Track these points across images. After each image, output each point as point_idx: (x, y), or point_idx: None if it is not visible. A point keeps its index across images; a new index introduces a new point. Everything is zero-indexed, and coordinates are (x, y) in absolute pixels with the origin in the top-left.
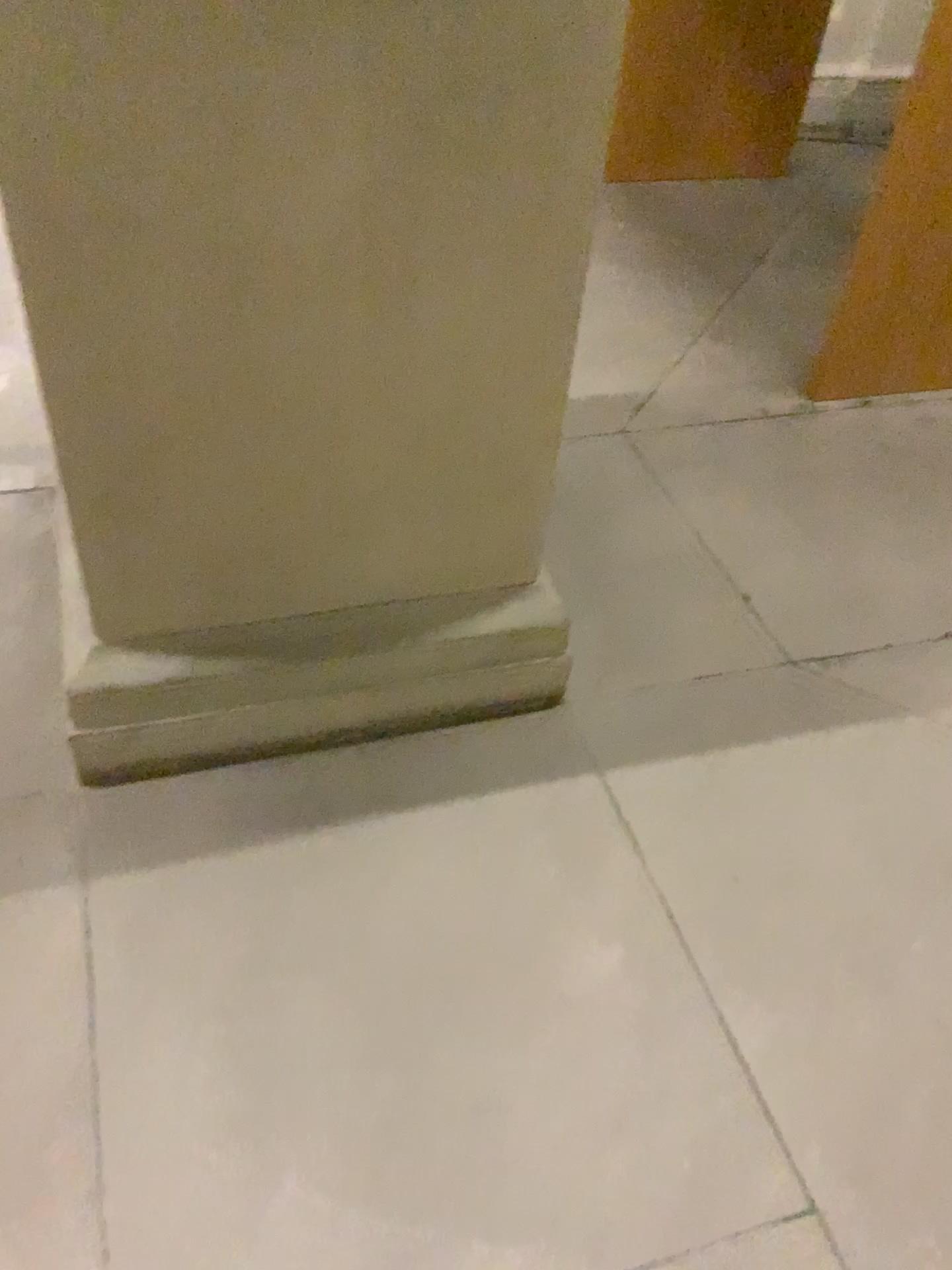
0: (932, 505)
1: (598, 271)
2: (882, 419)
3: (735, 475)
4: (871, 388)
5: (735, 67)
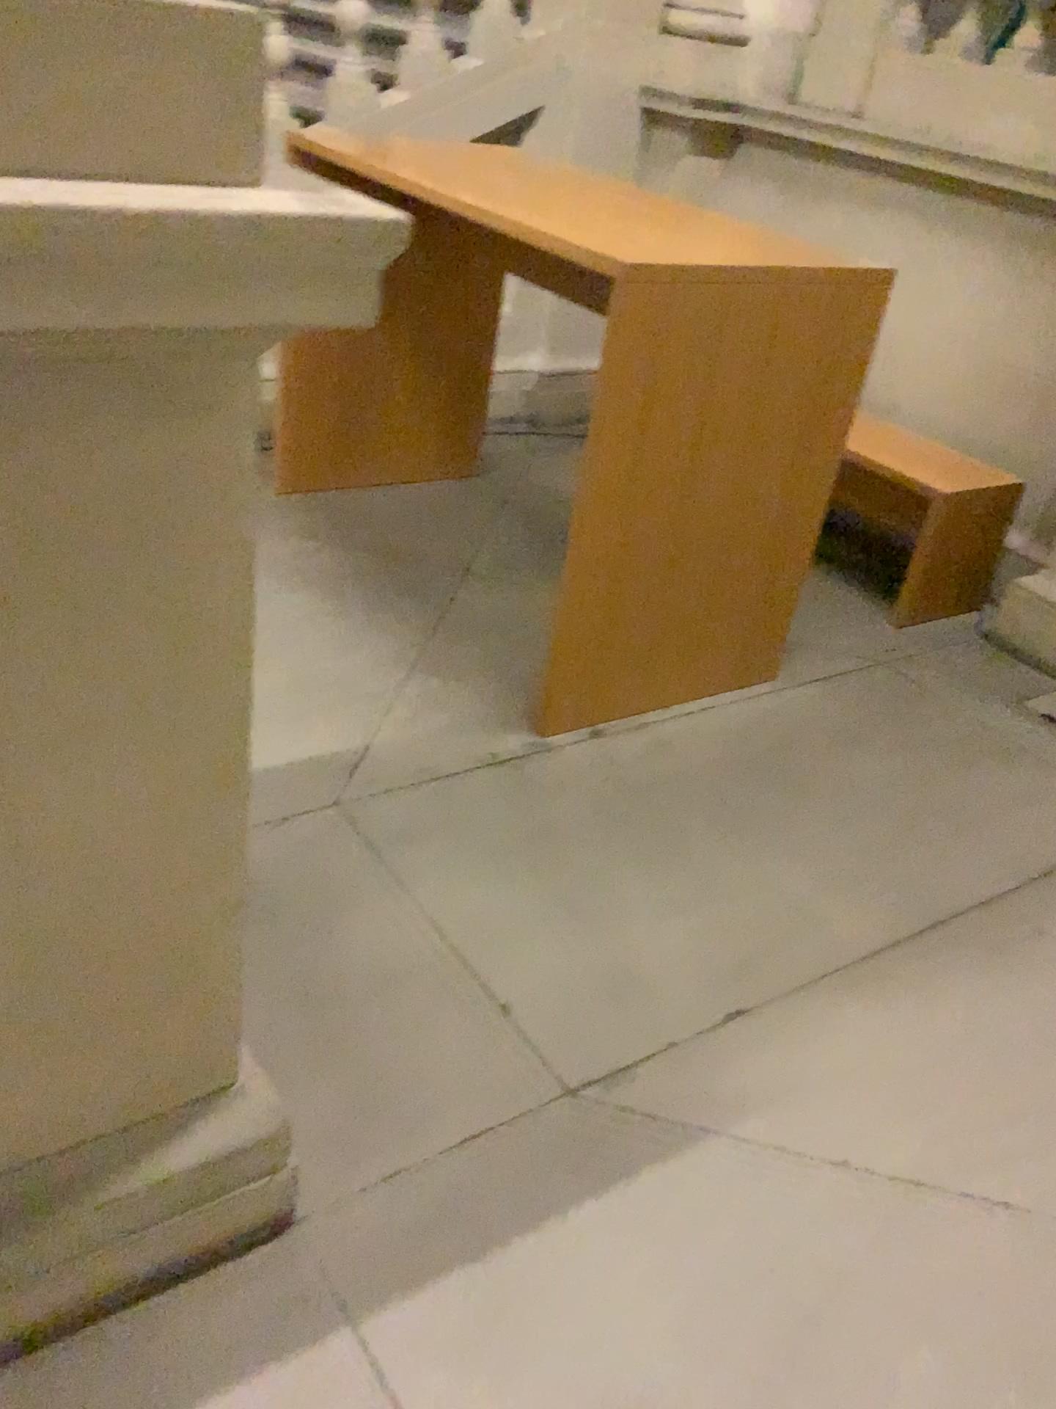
0: (689, 858)
1: (289, 604)
2: (621, 757)
3: (472, 852)
4: (604, 723)
5: (413, 375)
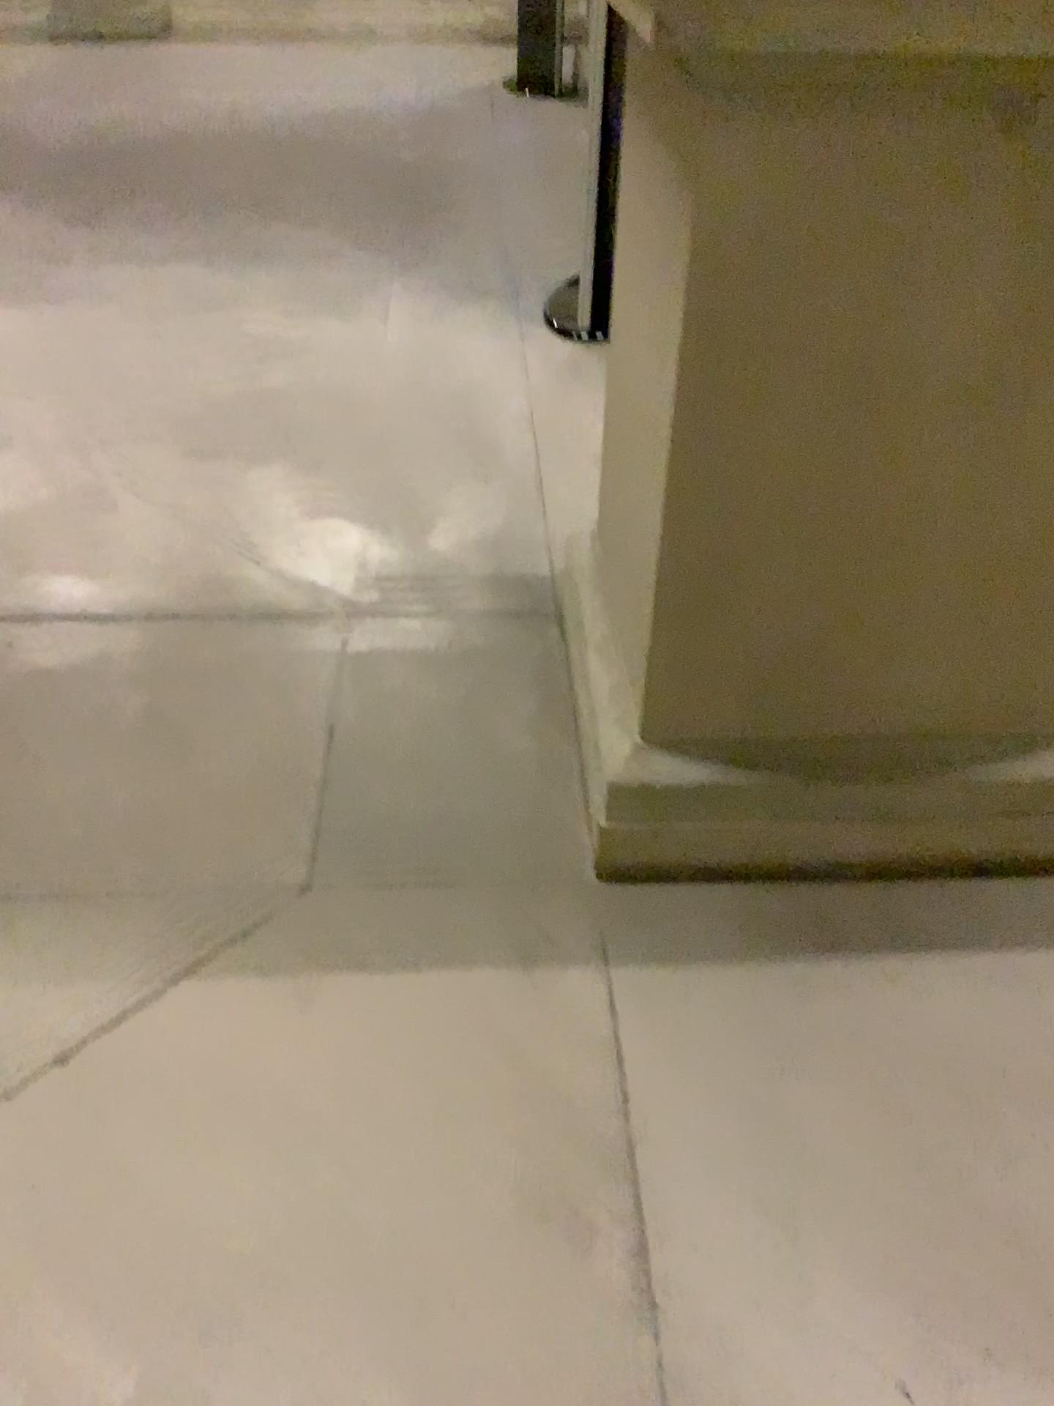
0: None
1: None
2: None
3: None
4: None
5: None
